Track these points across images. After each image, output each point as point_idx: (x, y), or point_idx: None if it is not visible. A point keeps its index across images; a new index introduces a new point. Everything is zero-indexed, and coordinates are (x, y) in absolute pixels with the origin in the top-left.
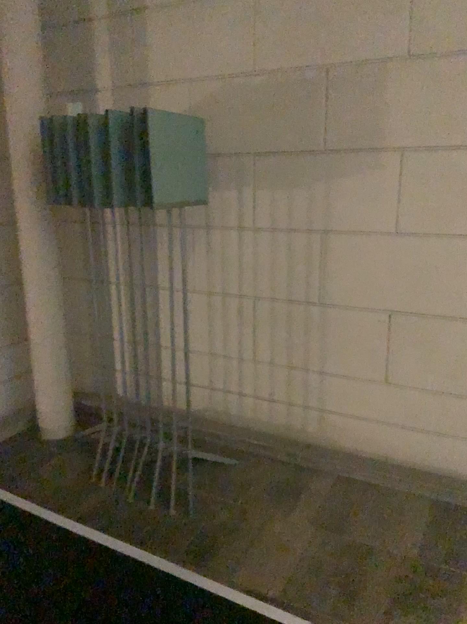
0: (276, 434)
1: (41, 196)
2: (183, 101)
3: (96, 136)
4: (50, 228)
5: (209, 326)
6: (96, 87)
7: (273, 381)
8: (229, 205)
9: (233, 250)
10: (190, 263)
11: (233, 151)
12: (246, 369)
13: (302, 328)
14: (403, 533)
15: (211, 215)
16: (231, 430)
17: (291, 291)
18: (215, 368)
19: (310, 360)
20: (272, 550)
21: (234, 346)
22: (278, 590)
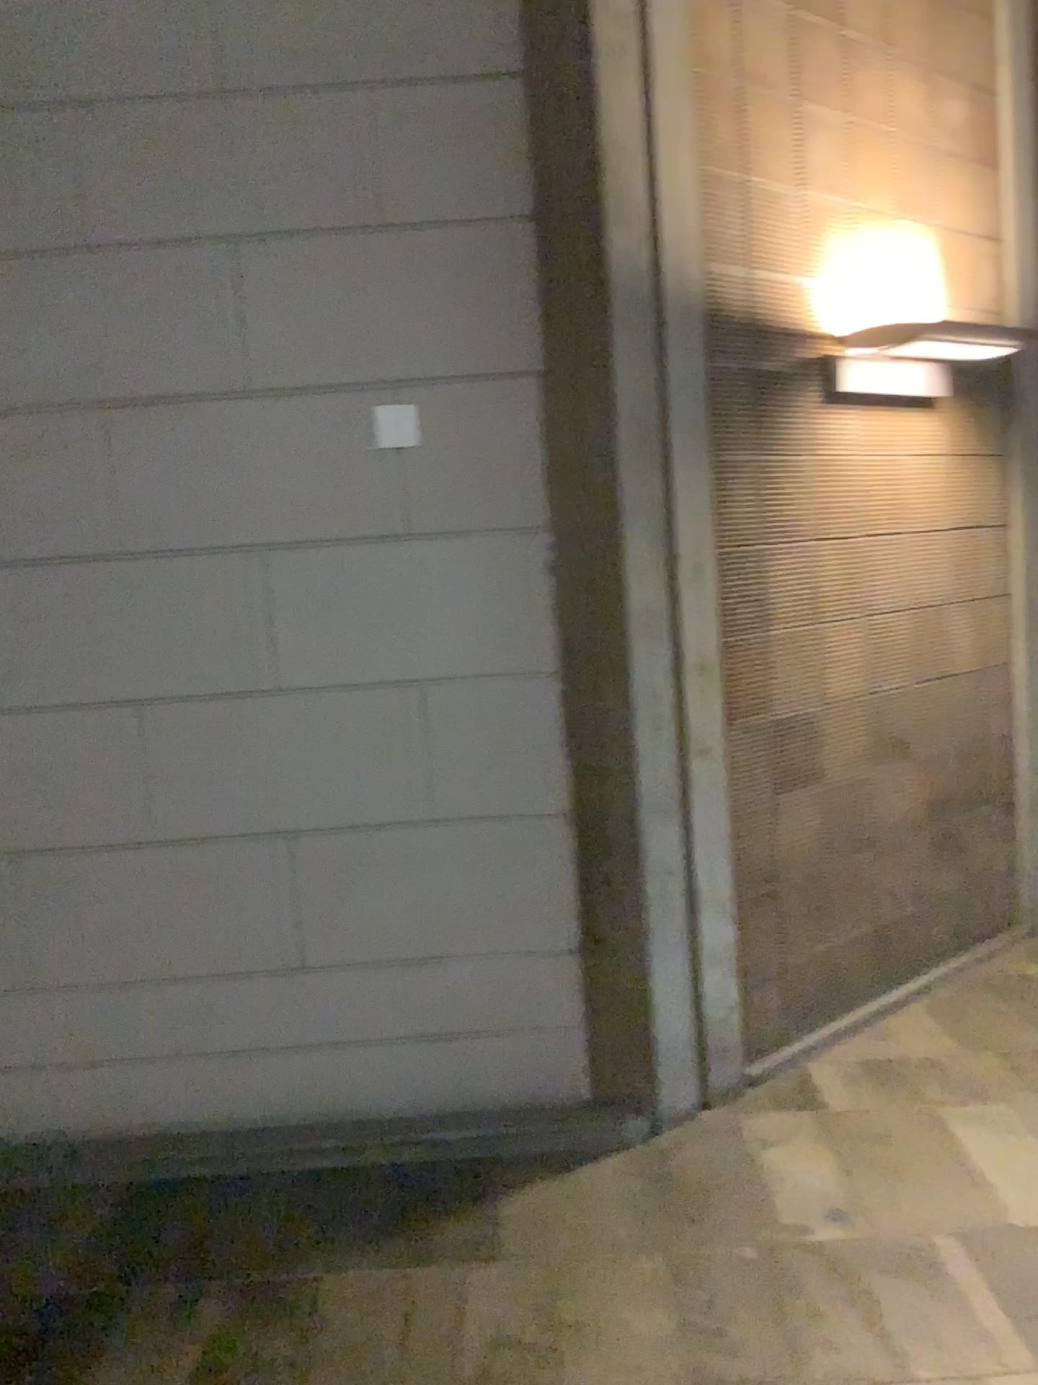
0: None
1: None
2: None
3: None
4: None
5: None
6: None
7: None
8: None
9: None
10: None
11: None
12: None
13: None
14: (1, 1270)
15: None
16: None
17: None
18: None
19: None
20: None
21: None
22: None
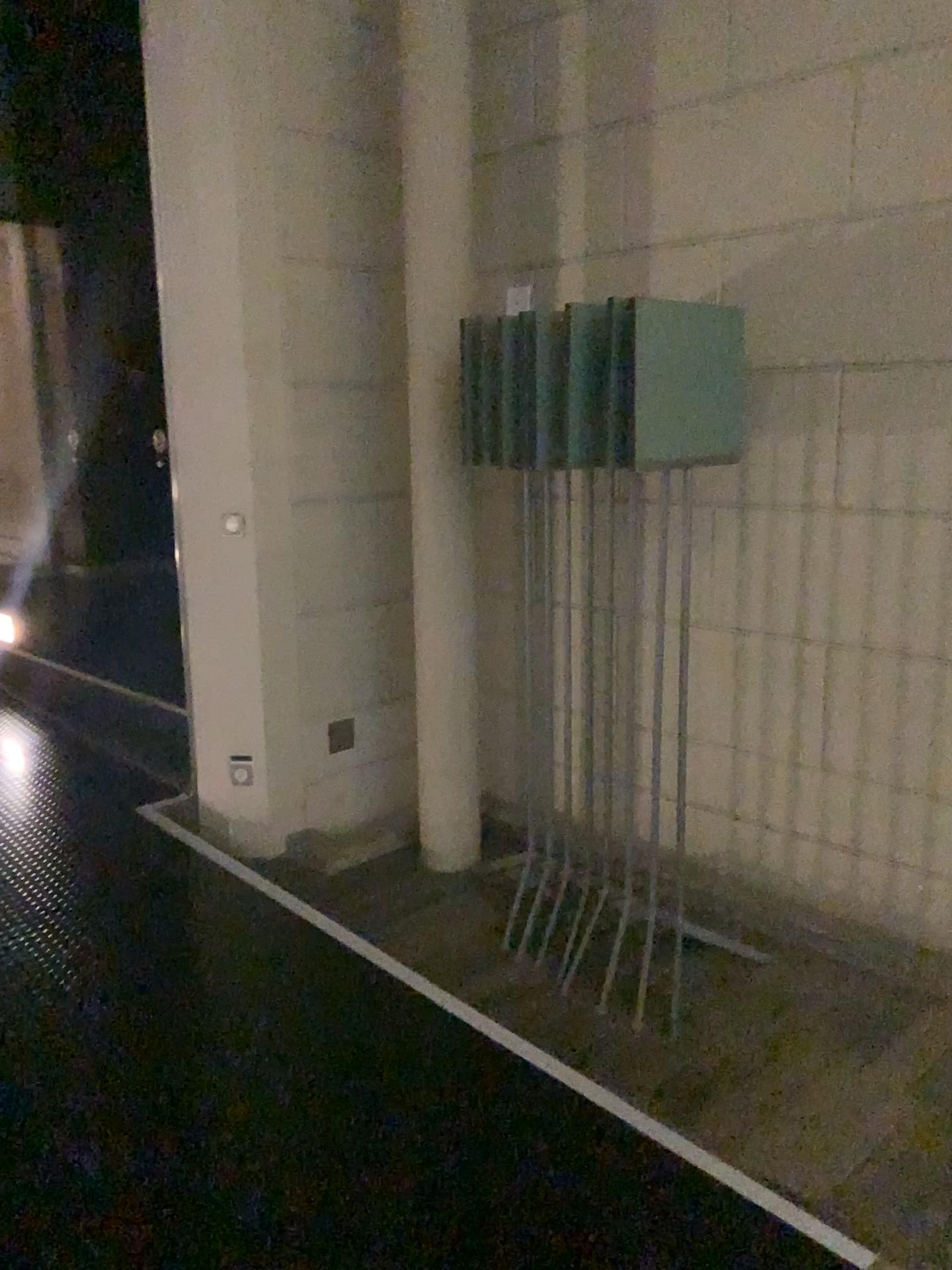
0: (860, 913)
1: (454, 440)
2: (712, 268)
3: (550, 340)
4: (463, 495)
5: (738, 688)
6: (558, 249)
7: (861, 805)
8: (789, 459)
9: (793, 546)
10: (708, 567)
11: (804, 358)
12: (806, 778)
13: (925, 705)
14: None
15: (753, 478)
16: (768, 894)
17: (906, 630)
18: (745, 771)
19: (940, 771)
20: (824, 1113)
21: (784, 730)
22: (826, 1181)
